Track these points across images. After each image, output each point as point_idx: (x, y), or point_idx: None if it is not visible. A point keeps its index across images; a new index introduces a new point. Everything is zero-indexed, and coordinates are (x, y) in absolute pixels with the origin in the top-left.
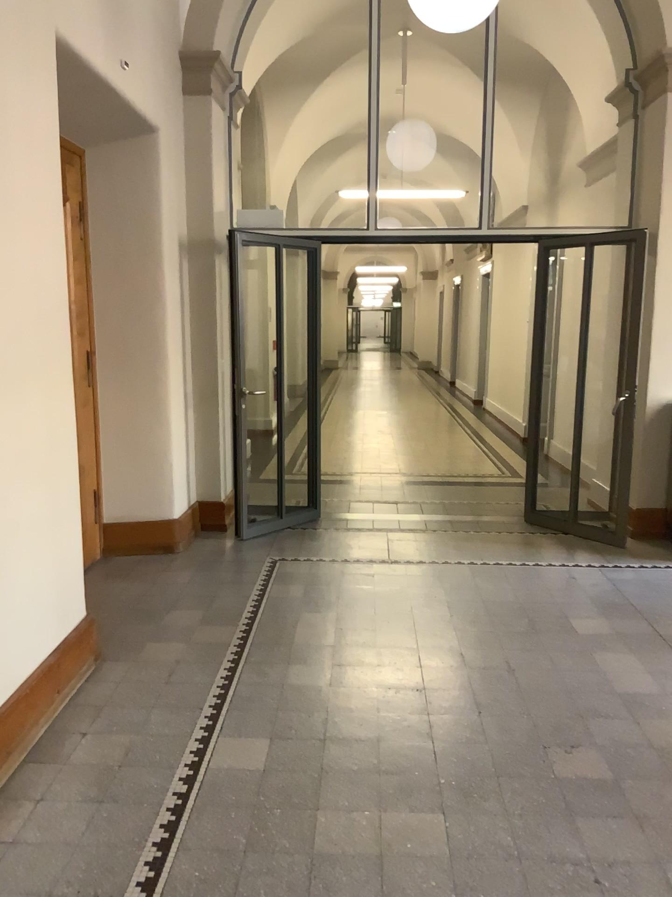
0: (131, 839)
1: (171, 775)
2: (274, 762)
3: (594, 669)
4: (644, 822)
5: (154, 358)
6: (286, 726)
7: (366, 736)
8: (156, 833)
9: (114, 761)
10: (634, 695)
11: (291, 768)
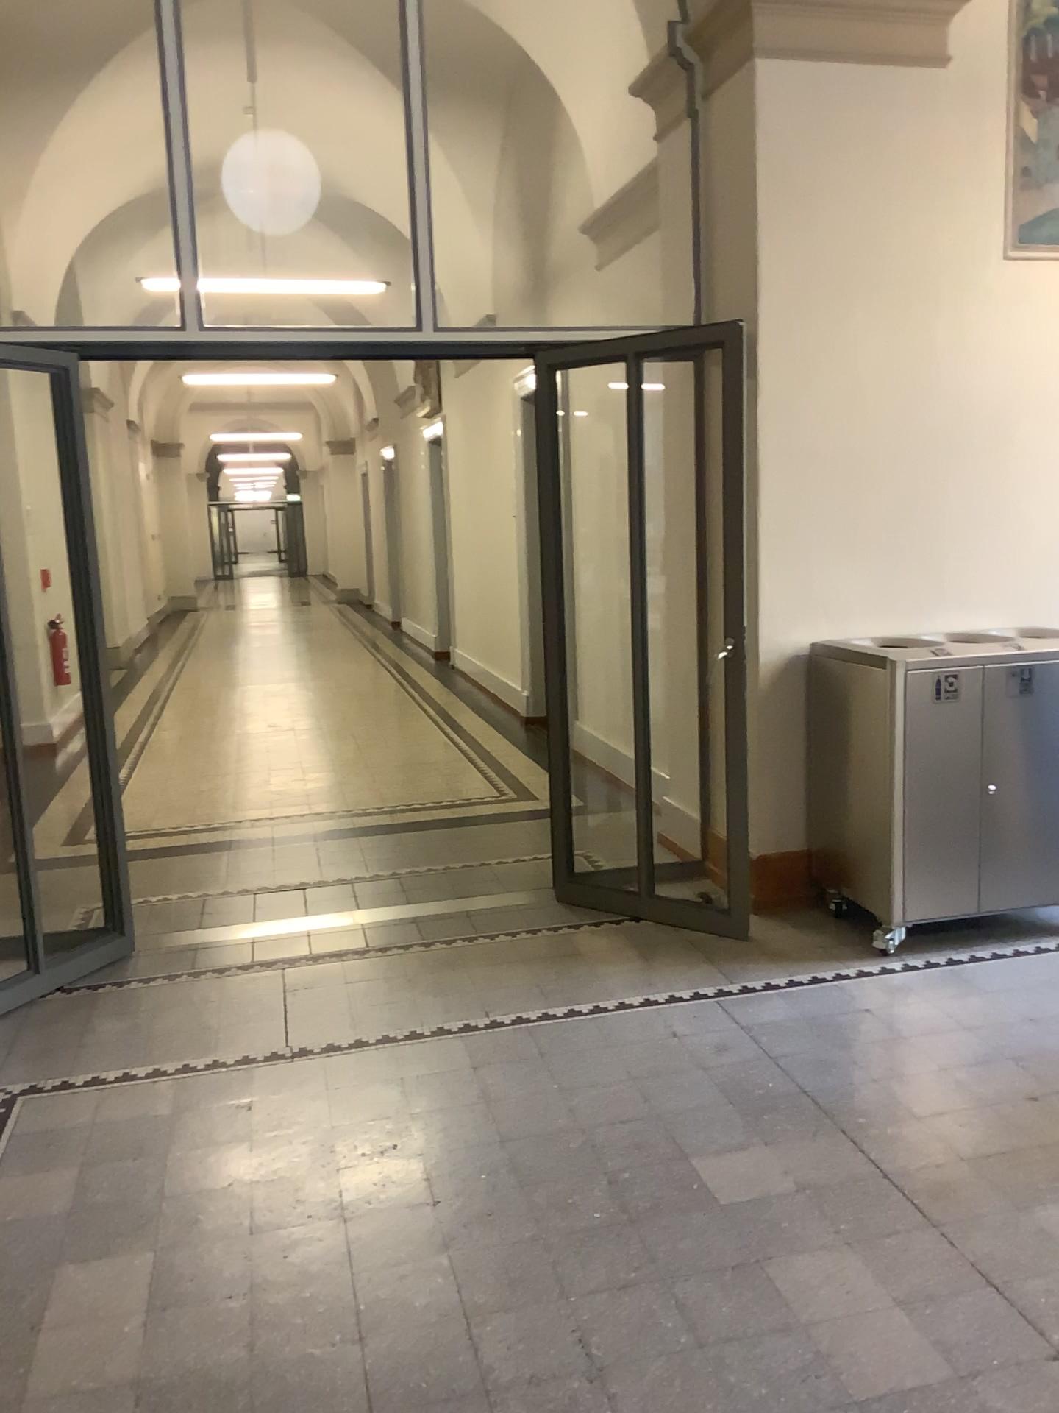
0: None
1: None
2: None
3: (786, 1329)
4: None
5: None
6: None
7: None
8: None
9: None
10: (896, 1406)
11: None
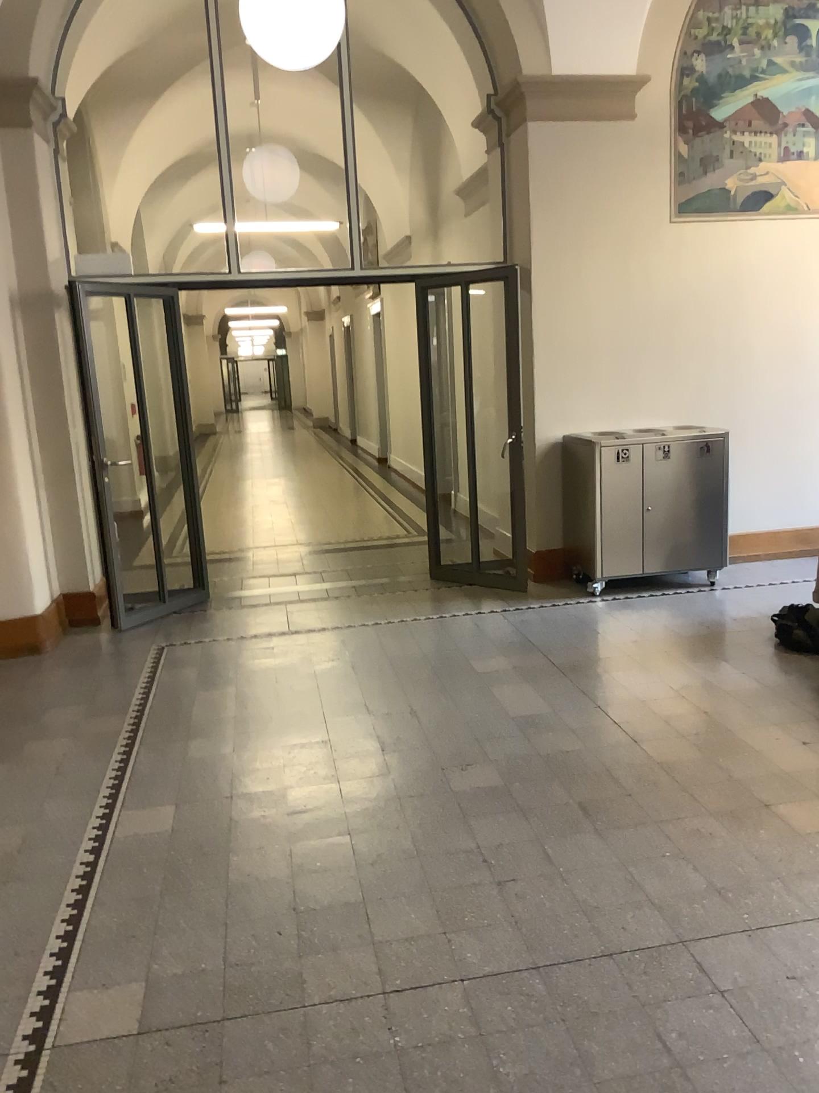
0: (43, 904)
1: (76, 849)
2: (181, 822)
3: (492, 701)
4: (527, 811)
5: None
6: (190, 791)
7: (272, 787)
8: (68, 896)
9: (13, 847)
10: (527, 716)
11: (199, 823)
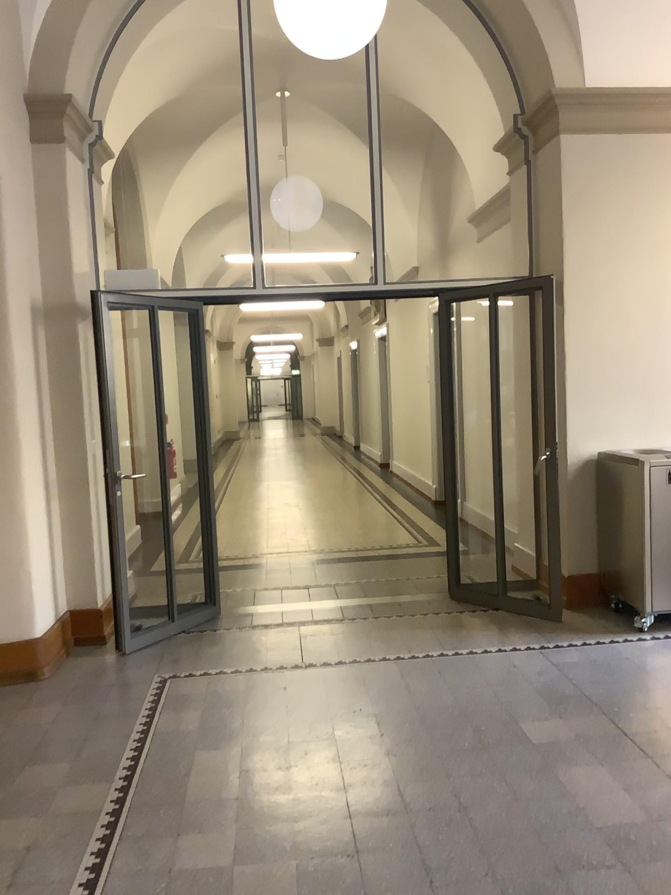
0: None
1: None
2: None
3: (561, 796)
4: None
5: (5, 444)
6: None
7: None
8: None
9: None
10: (616, 830)
11: None
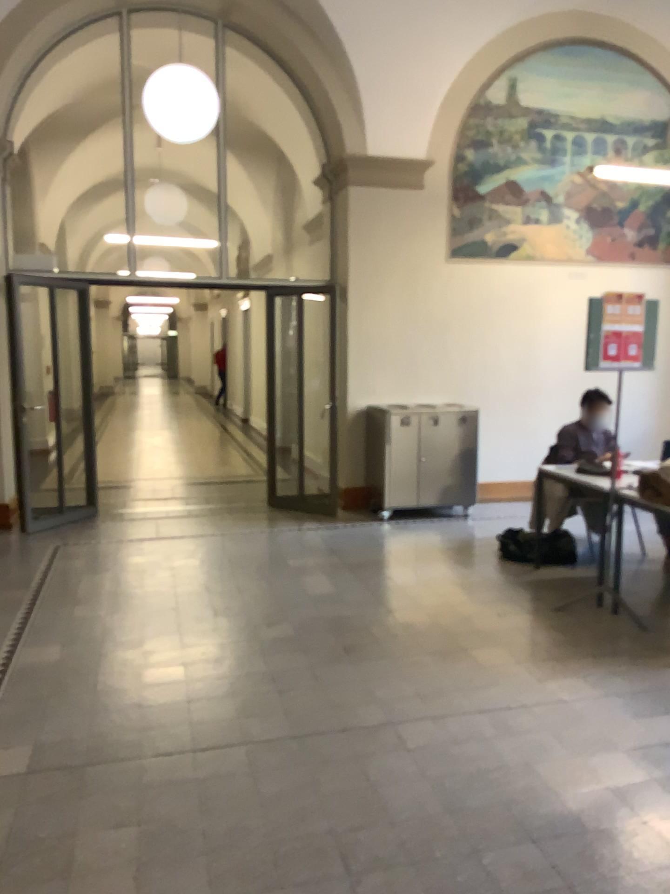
0: None
1: None
2: (65, 654)
3: (295, 586)
4: (306, 652)
5: None
6: (73, 636)
7: (132, 635)
8: None
9: None
10: (318, 596)
11: (78, 655)
